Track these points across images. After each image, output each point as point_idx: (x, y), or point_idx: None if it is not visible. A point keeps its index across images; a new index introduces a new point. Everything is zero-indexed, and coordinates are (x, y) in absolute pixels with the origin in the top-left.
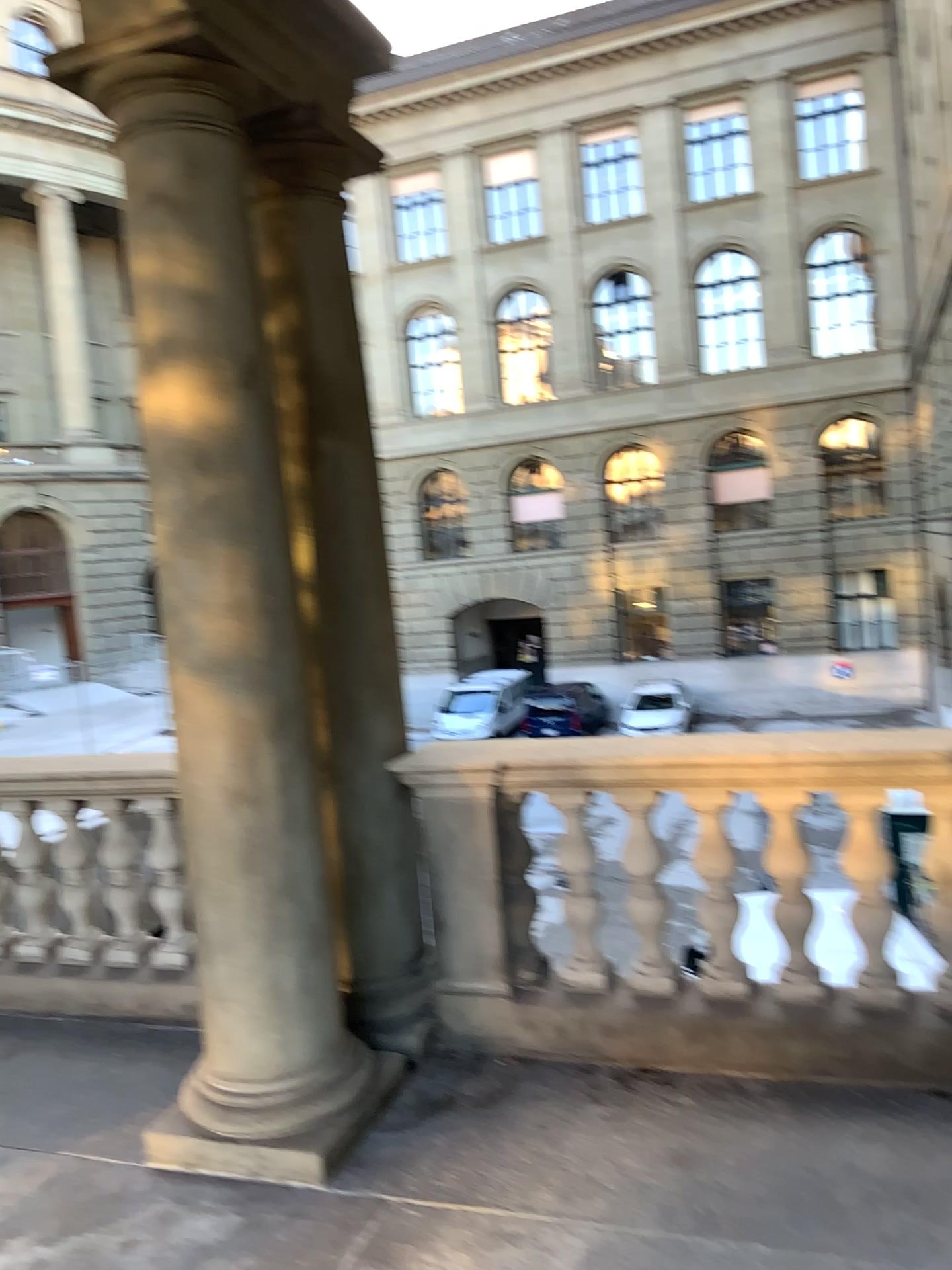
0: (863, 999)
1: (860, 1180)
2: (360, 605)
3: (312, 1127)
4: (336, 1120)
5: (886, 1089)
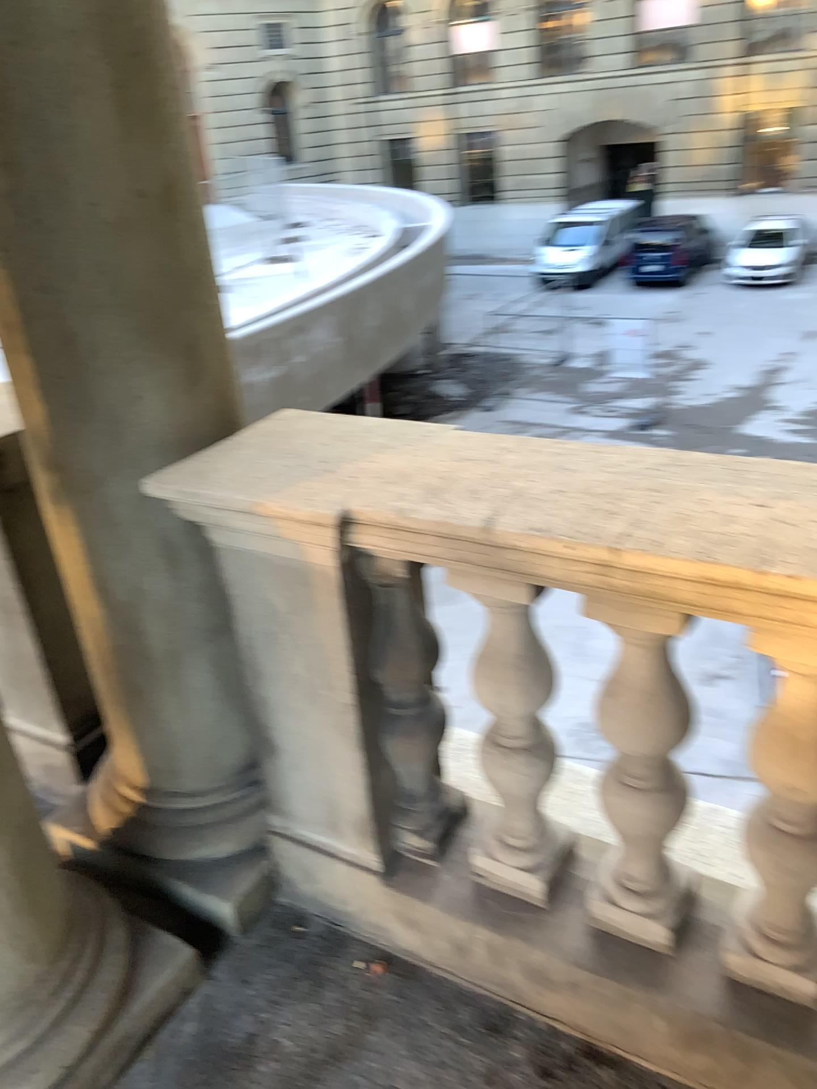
0: None
1: None
2: (75, 131)
3: None
4: None
5: None
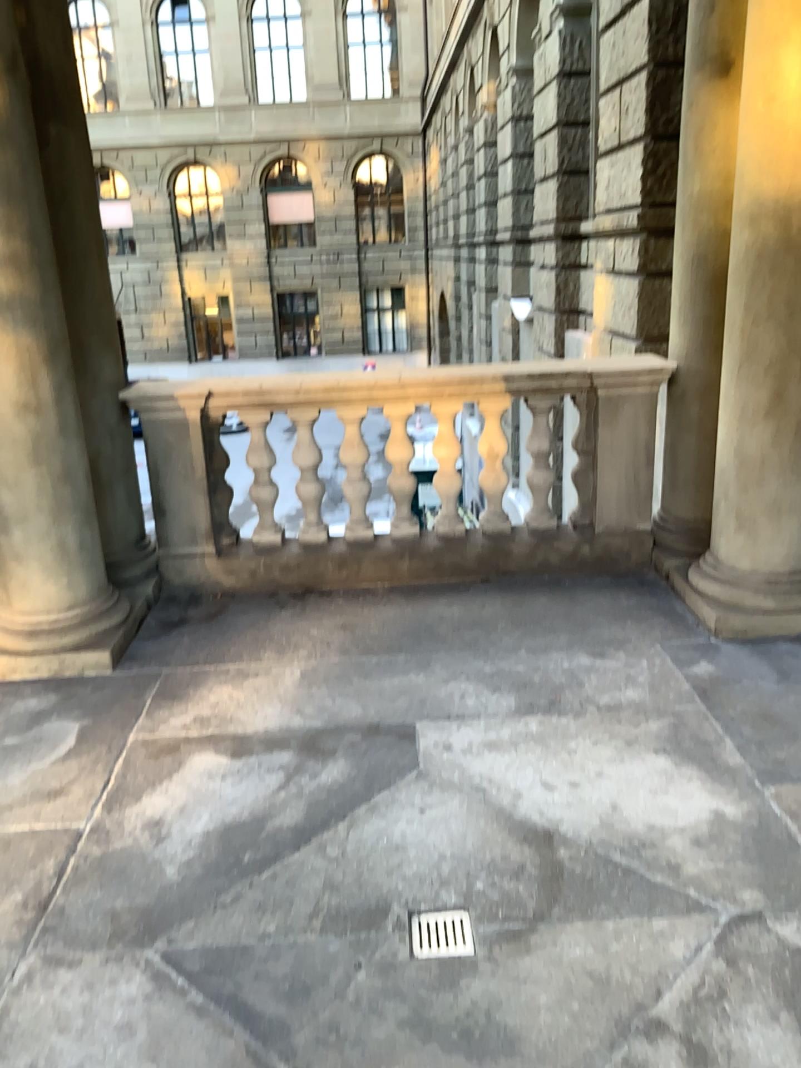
0: (444, 533)
1: (450, 621)
2: (88, 270)
3: (100, 636)
4: (115, 631)
5: (457, 583)
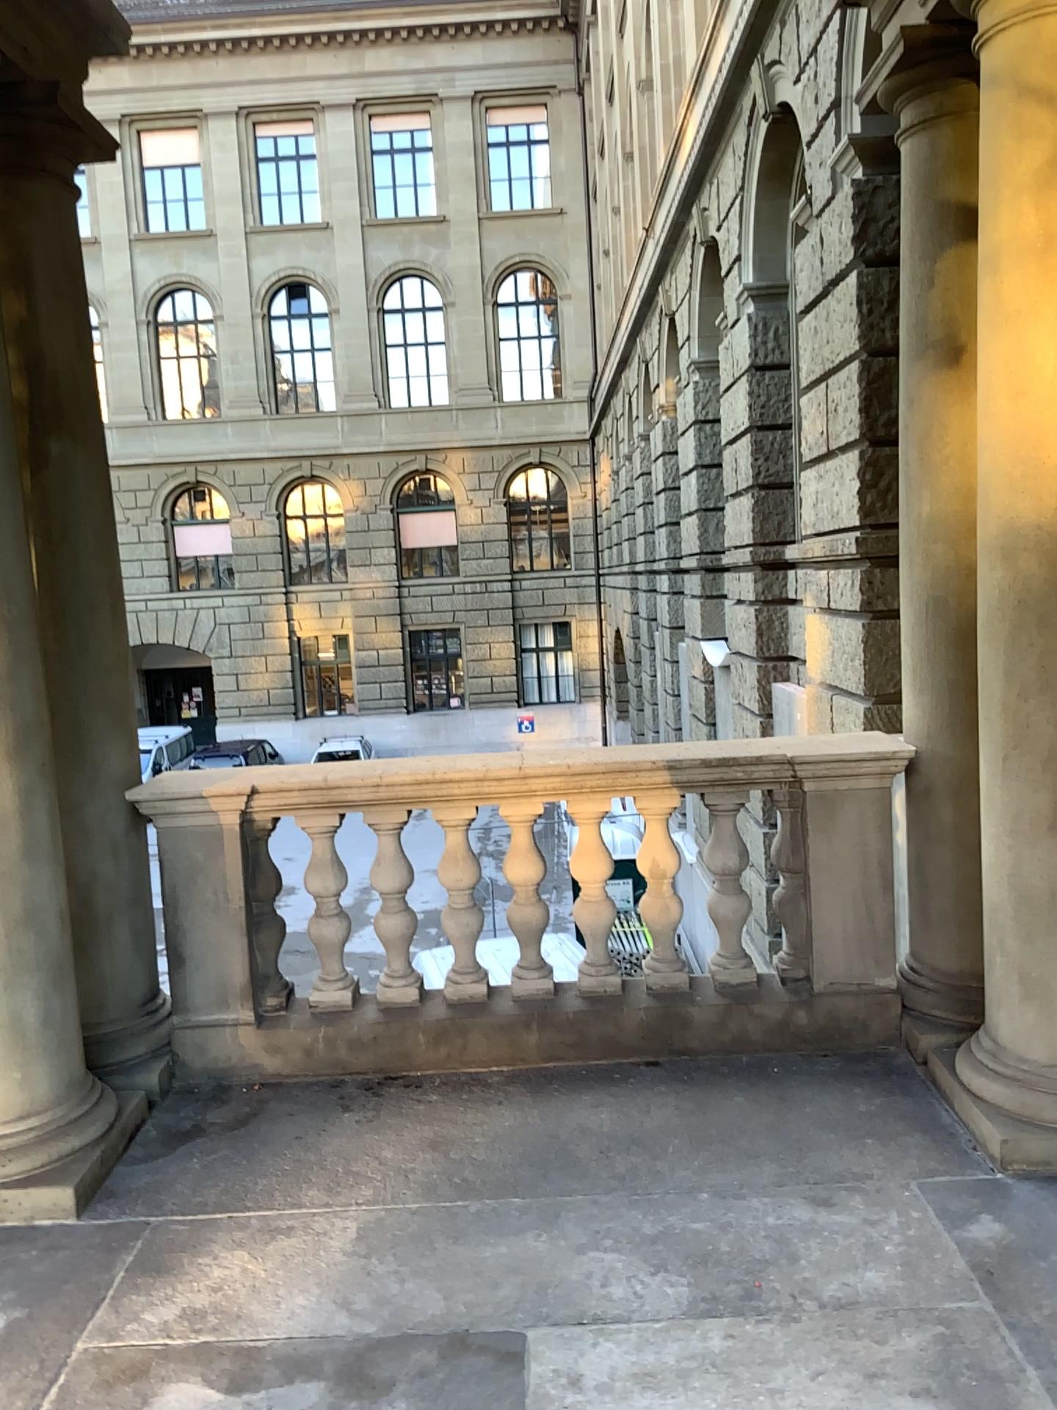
0: (589, 990)
1: (594, 1136)
2: (94, 625)
3: (62, 1162)
4: (88, 1153)
5: (609, 1067)
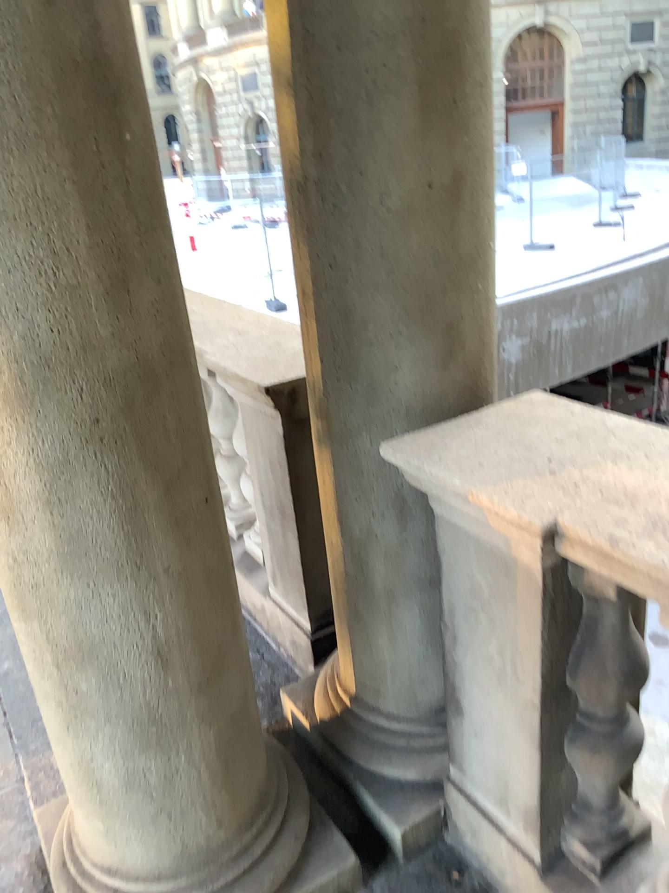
0: None
1: None
2: (374, 129)
3: None
4: None
5: None
